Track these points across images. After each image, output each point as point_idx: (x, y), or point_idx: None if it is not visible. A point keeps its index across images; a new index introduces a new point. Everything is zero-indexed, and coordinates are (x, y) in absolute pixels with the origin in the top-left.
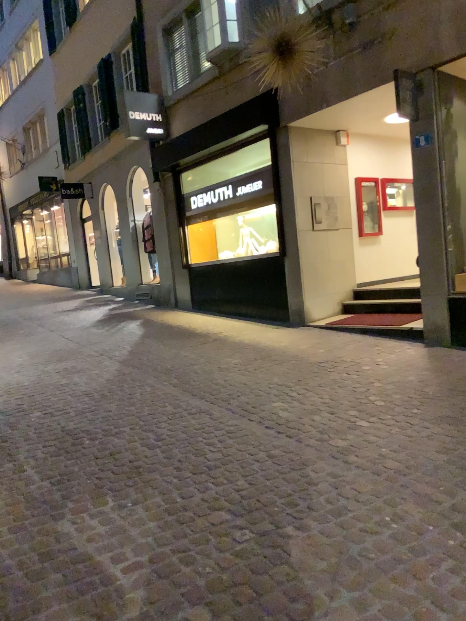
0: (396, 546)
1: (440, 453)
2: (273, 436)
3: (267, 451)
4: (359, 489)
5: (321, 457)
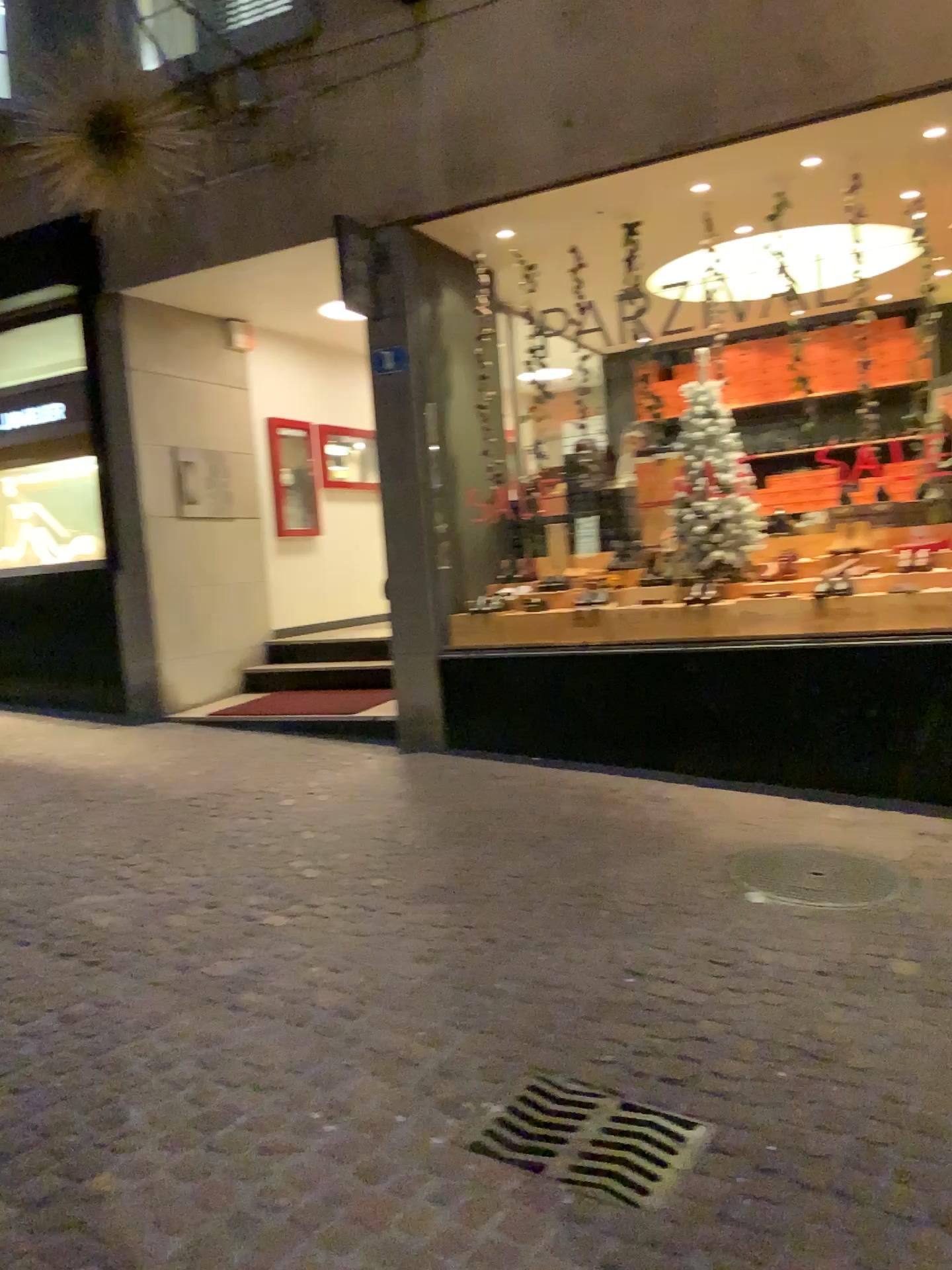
0: (332, 1172)
1: (422, 962)
2: (76, 973)
3: (58, 1008)
4: (261, 1062)
5: (183, 1005)
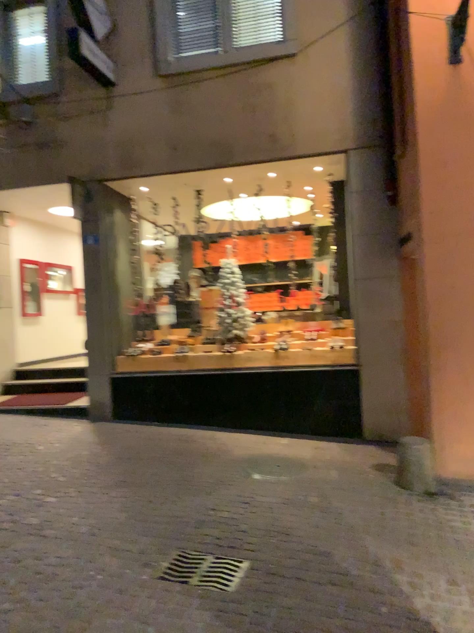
0: (106, 589)
1: (123, 510)
2: None
3: None
4: (63, 553)
5: (19, 535)
